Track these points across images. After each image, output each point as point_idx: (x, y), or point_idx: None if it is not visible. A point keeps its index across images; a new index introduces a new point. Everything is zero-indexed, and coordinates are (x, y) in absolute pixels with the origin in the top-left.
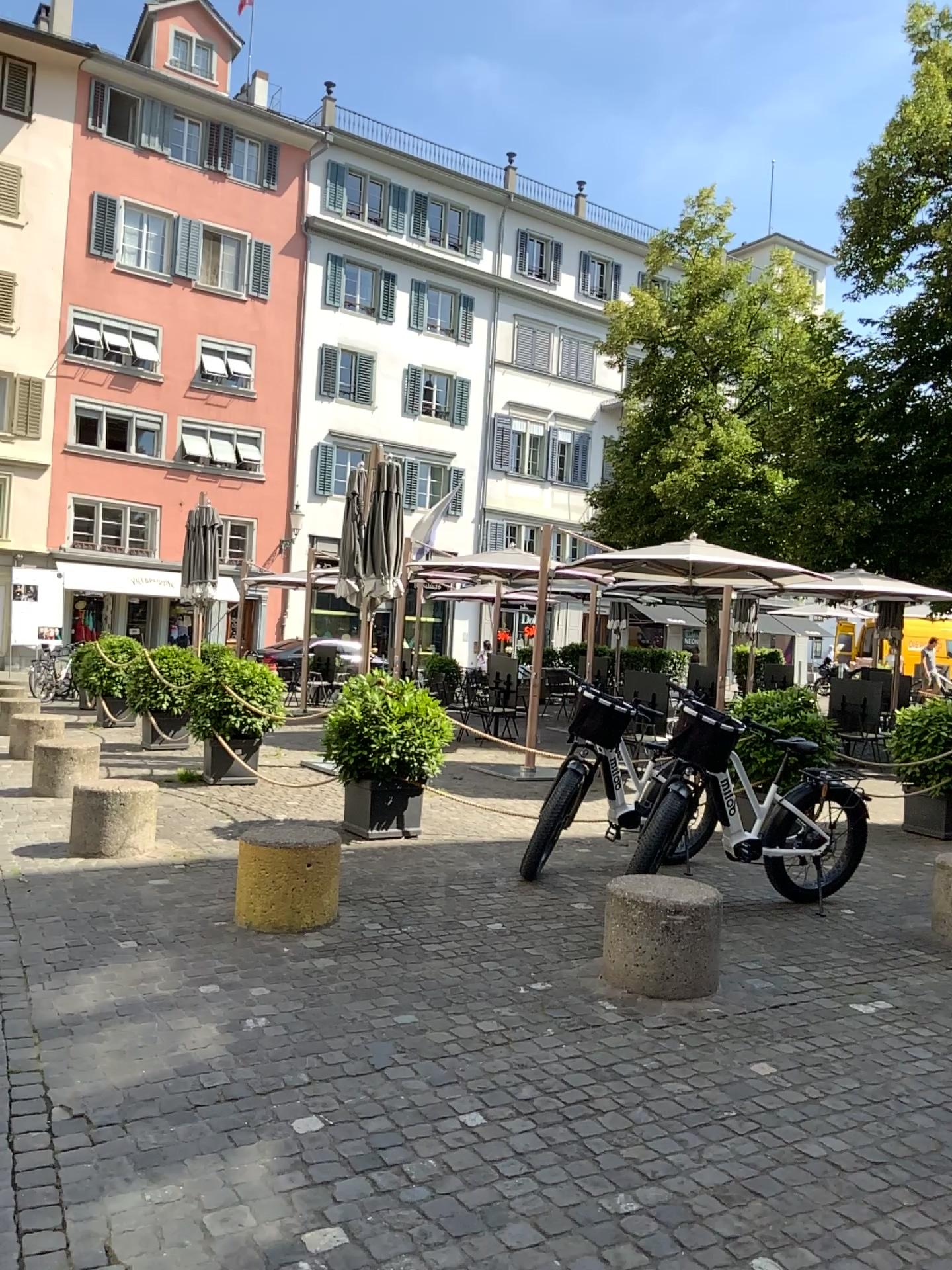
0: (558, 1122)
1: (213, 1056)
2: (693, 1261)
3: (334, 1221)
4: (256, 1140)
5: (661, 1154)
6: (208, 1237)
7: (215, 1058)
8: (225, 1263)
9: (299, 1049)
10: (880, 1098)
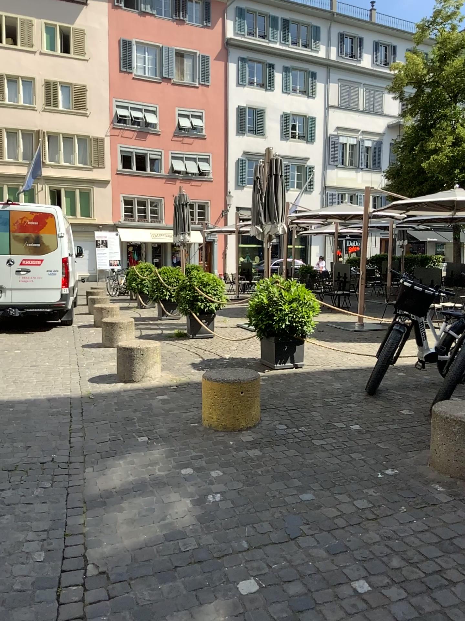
0: (424, 594)
1: (186, 527)
2: None
3: None
4: (213, 601)
5: None
6: None
7: (187, 529)
8: None
9: (241, 522)
10: None
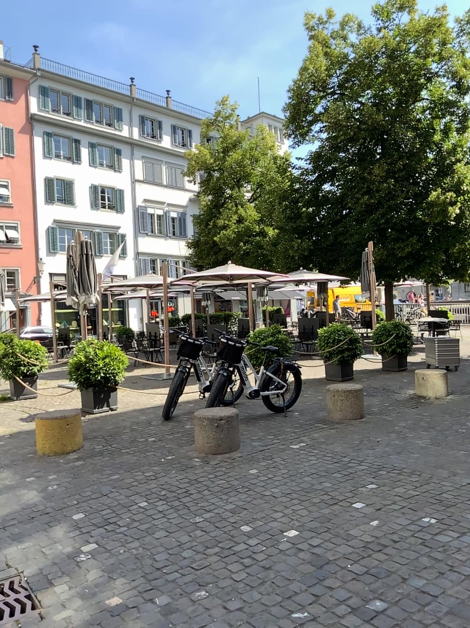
0: (175, 499)
1: (36, 500)
2: (220, 529)
3: (92, 541)
4: (58, 523)
5: (212, 502)
6: (45, 553)
7: (37, 501)
8: (52, 559)
9: (72, 492)
10: (293, 473)
